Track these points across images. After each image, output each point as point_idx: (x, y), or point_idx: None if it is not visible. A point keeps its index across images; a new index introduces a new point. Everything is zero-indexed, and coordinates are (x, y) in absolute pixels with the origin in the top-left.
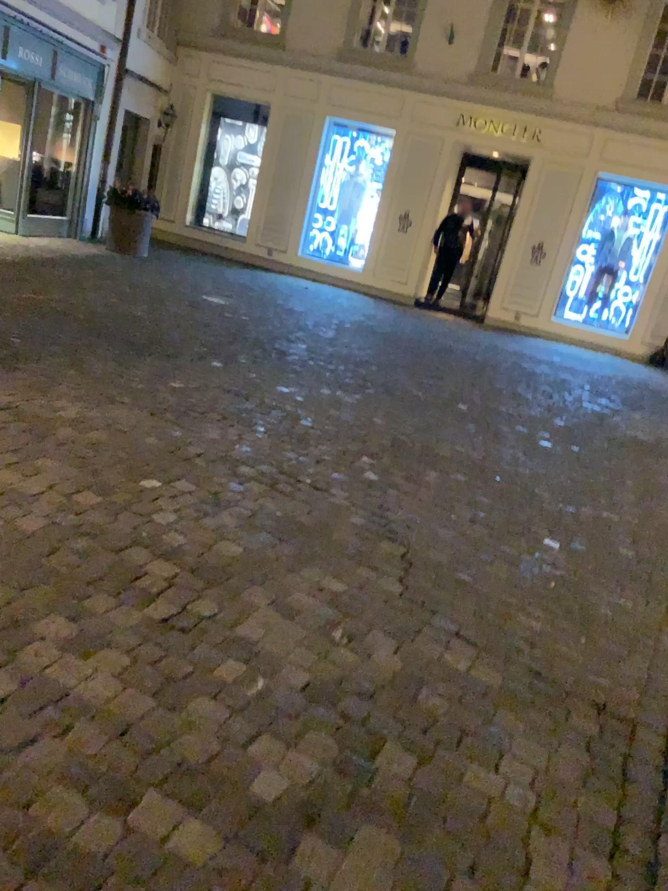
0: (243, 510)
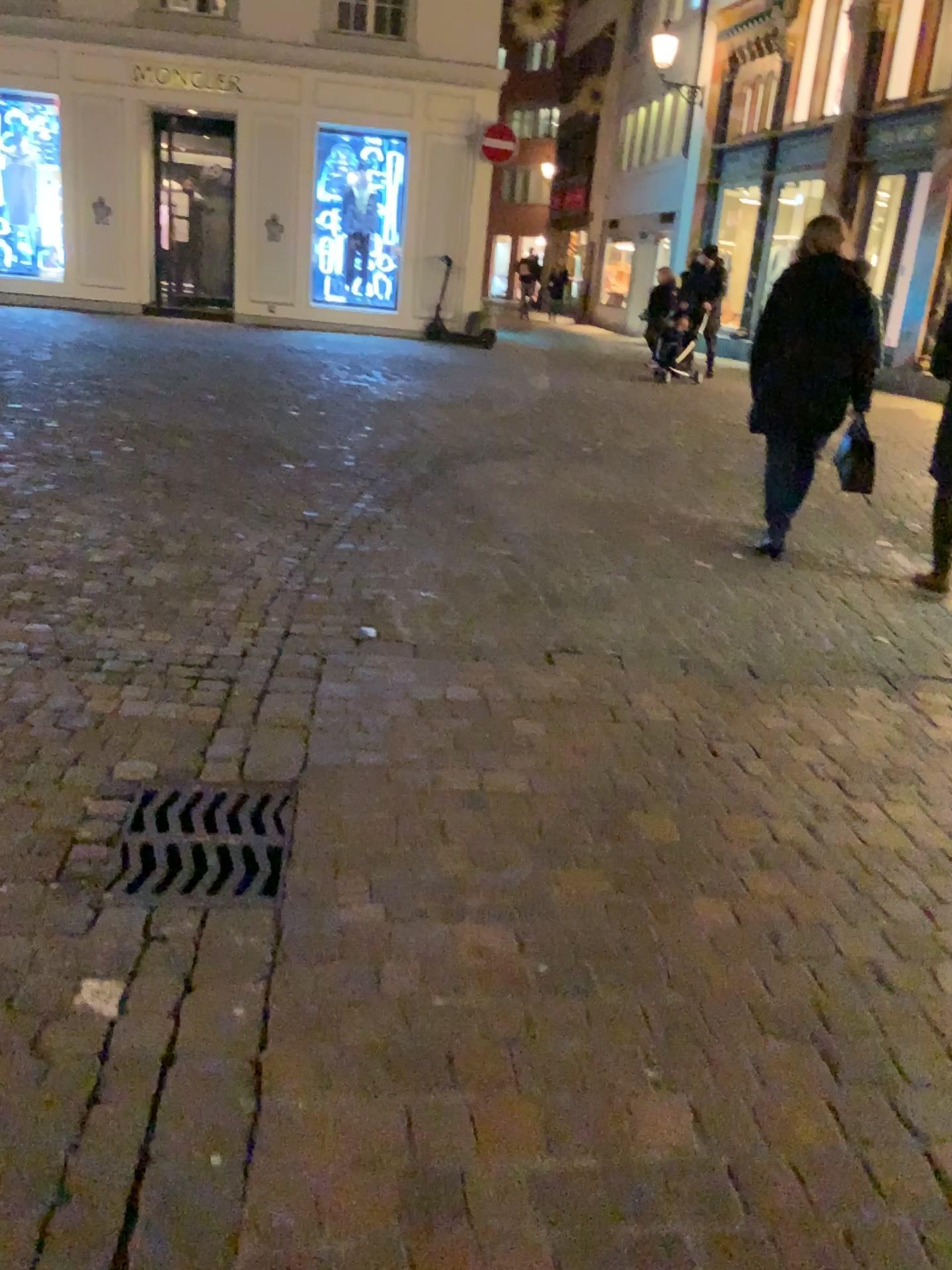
0: (26, 474)
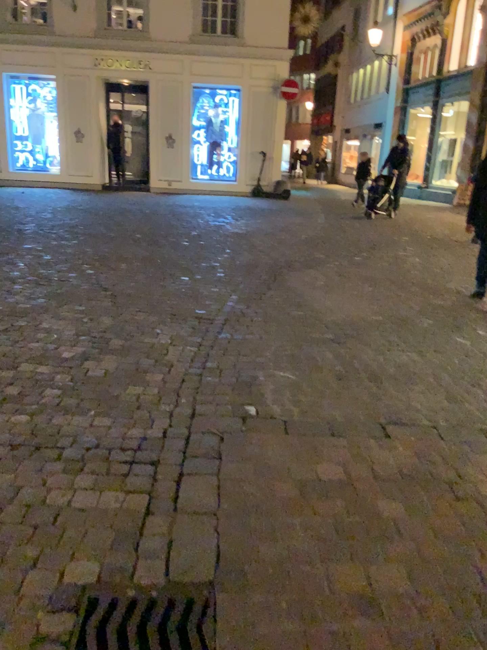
0: (26, 292)
